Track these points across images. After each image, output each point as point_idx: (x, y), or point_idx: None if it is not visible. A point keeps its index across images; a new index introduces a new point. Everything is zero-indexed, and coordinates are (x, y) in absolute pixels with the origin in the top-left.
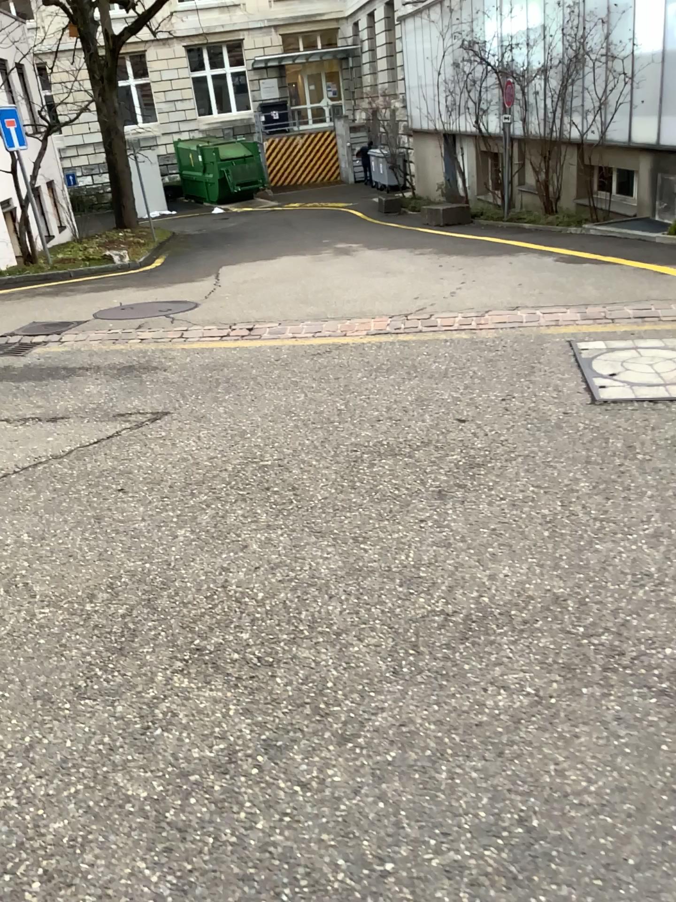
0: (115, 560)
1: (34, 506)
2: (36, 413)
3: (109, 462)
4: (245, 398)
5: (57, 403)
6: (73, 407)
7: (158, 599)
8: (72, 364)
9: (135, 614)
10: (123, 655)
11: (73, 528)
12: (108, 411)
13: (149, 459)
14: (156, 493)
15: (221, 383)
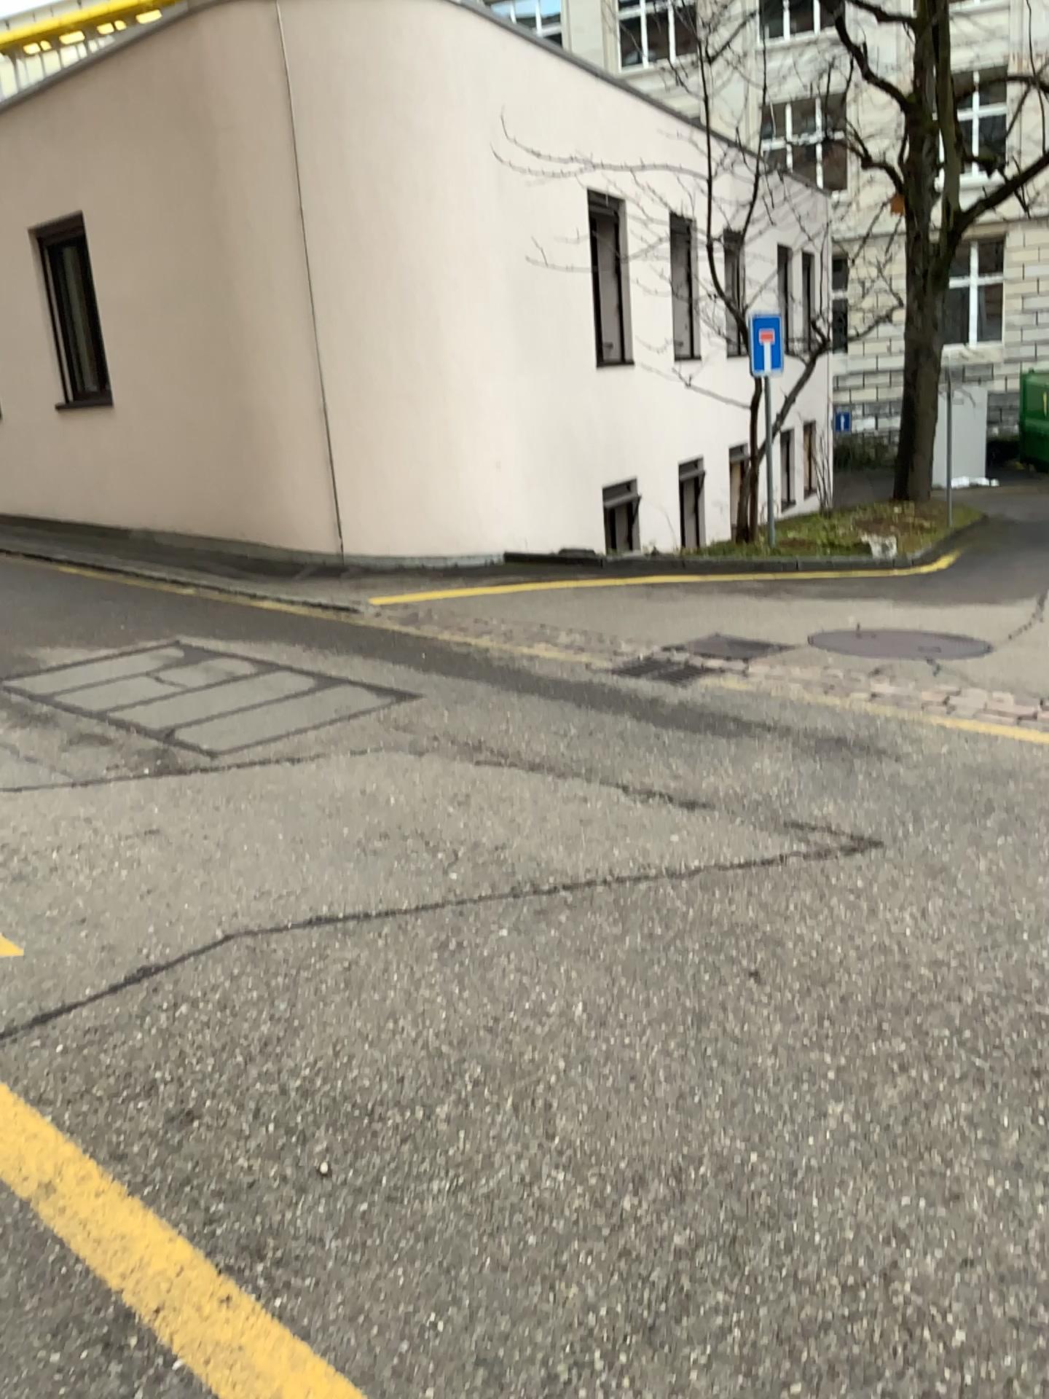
0: (702, 1115)
1: (611, 953)
2: (671, 785)
3: (753, 910)
4: (1037, 853)
5: (708, 775)
6: (729, 789)
7: (753, 1239)
8: (750, 714)
9: (701, 1254)
10: (654, 1339)
11: (655, 1020)
12: (781, 811)
13: (823, 926)
14: (815, 1001)
15: (997, 808)
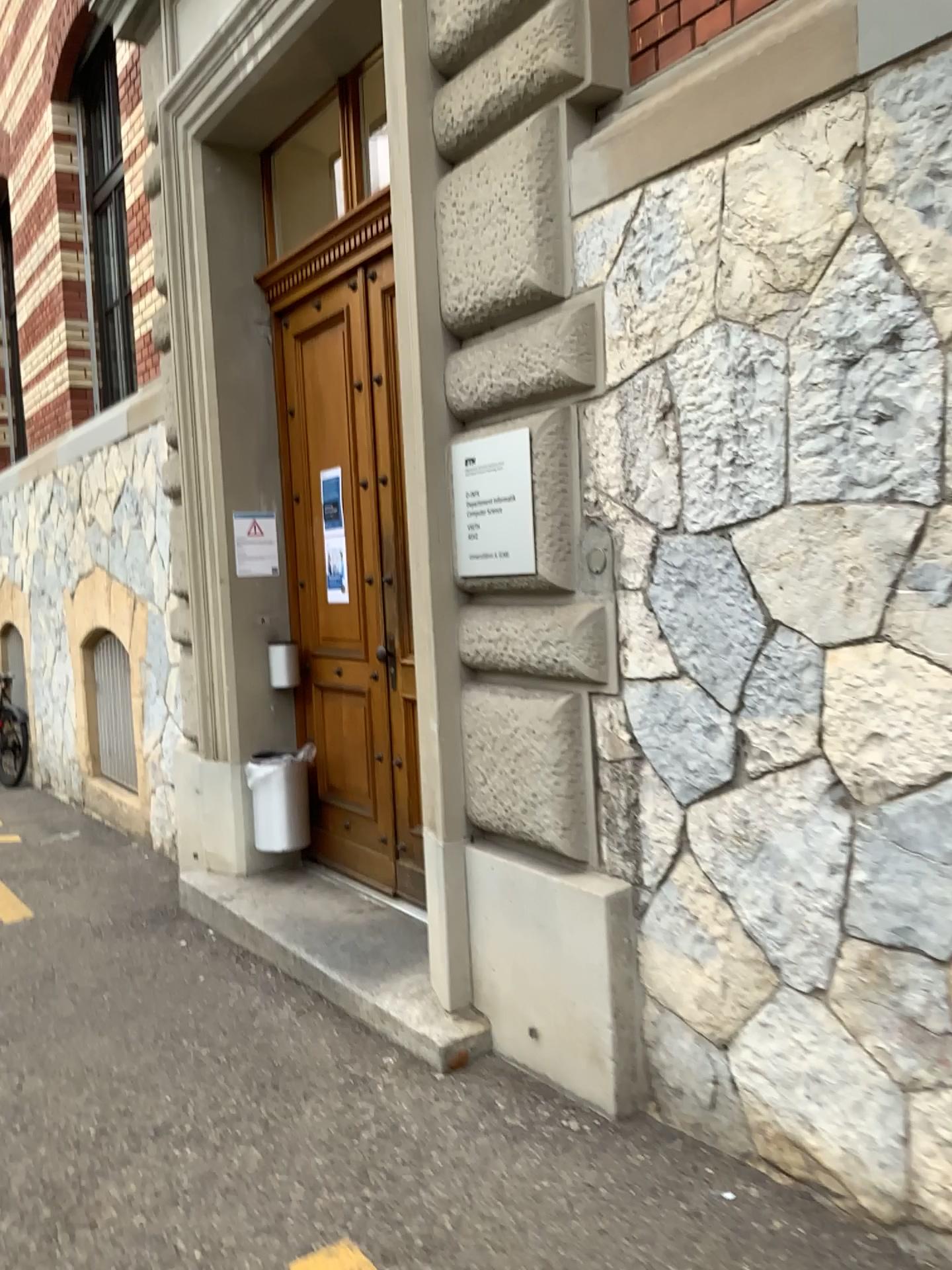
0: None
1: None
2: None
3: None
4: None
5: None
6: None
7: None
8: None
9: None
10: None
11: None
12: None
13: None
14: None
15: None
